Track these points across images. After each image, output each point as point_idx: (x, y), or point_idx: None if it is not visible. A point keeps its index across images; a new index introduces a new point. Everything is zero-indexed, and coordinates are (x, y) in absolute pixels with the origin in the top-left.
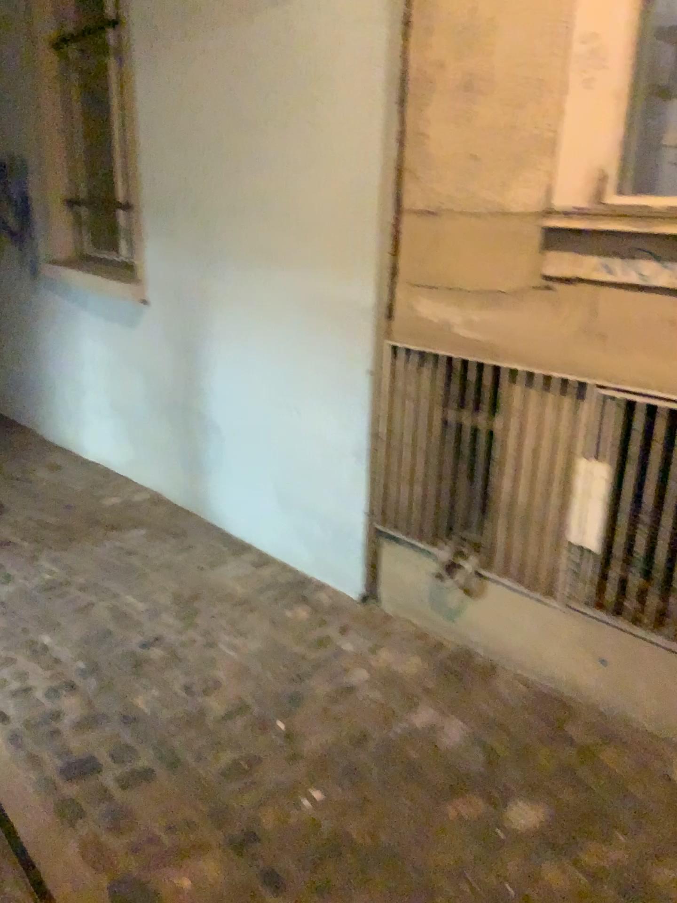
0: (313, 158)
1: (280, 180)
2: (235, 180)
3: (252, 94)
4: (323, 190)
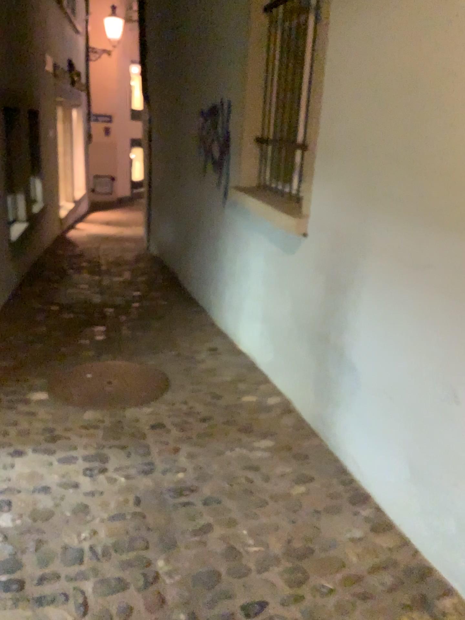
0: None
1: None
2: (422, 128)
3: (462, 33)
4: None
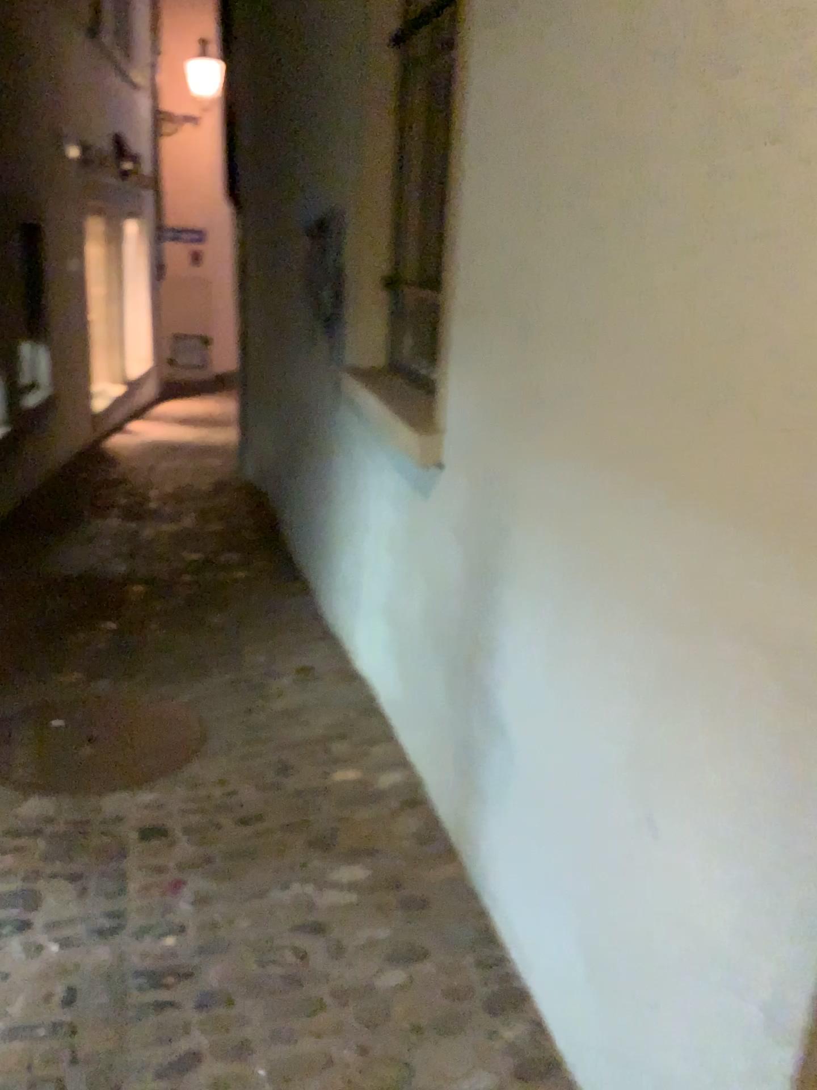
0: (787, 235)
1: (700, 284)
2: (612, 273)
3: (670, 85)
4: (800, 322)
